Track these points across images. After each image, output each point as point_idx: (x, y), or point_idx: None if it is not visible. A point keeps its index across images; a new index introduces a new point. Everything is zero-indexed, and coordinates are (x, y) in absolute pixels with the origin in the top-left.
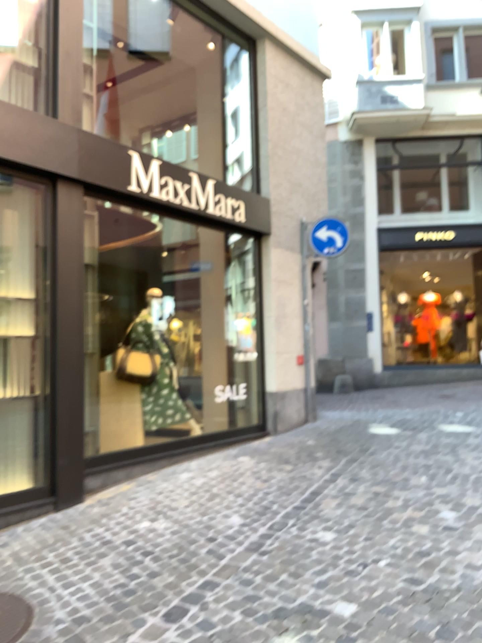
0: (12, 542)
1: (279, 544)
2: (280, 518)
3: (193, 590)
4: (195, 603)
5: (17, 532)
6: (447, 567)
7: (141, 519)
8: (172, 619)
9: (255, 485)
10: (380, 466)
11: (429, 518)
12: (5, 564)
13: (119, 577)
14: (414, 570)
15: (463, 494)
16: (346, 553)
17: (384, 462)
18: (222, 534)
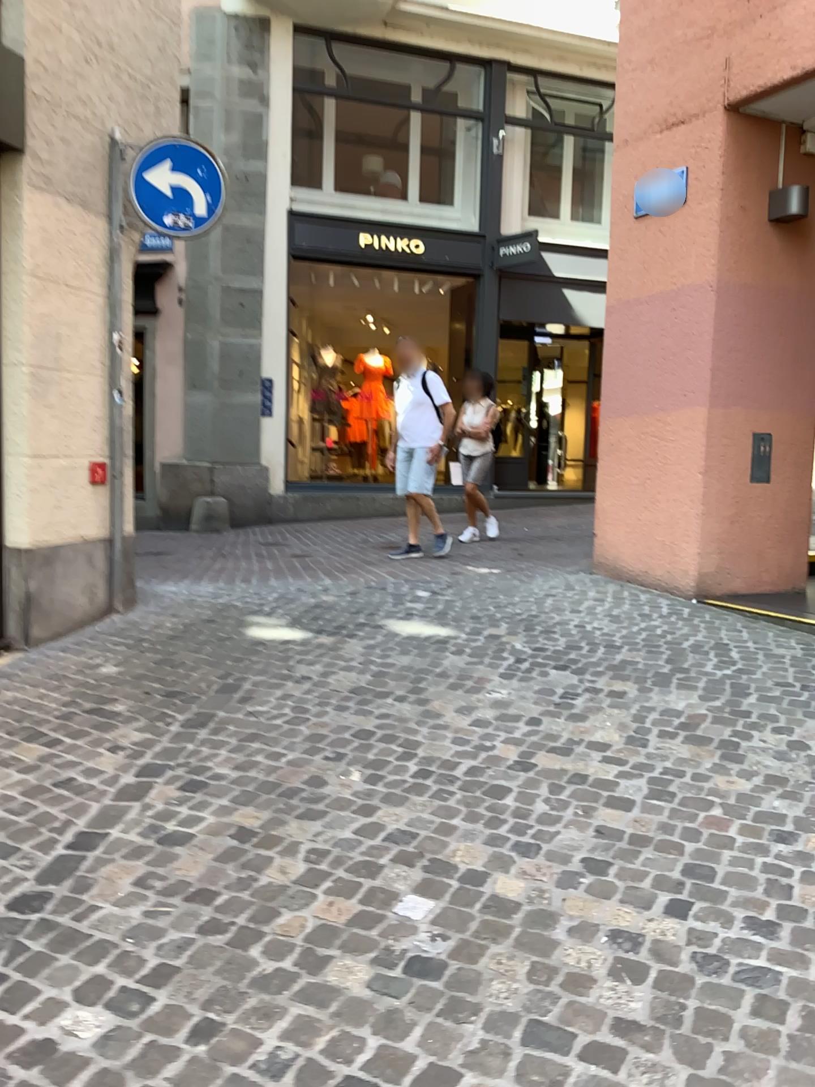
0: None
1: None
2: None
3: None
4: None
5: None
6: None
7: None
8: None
9: None
10: (260, 739)
11: (371, 928)
12: None
13: None
14: None
15: (449, 830)
16: None
17: (270, 727)
18: None
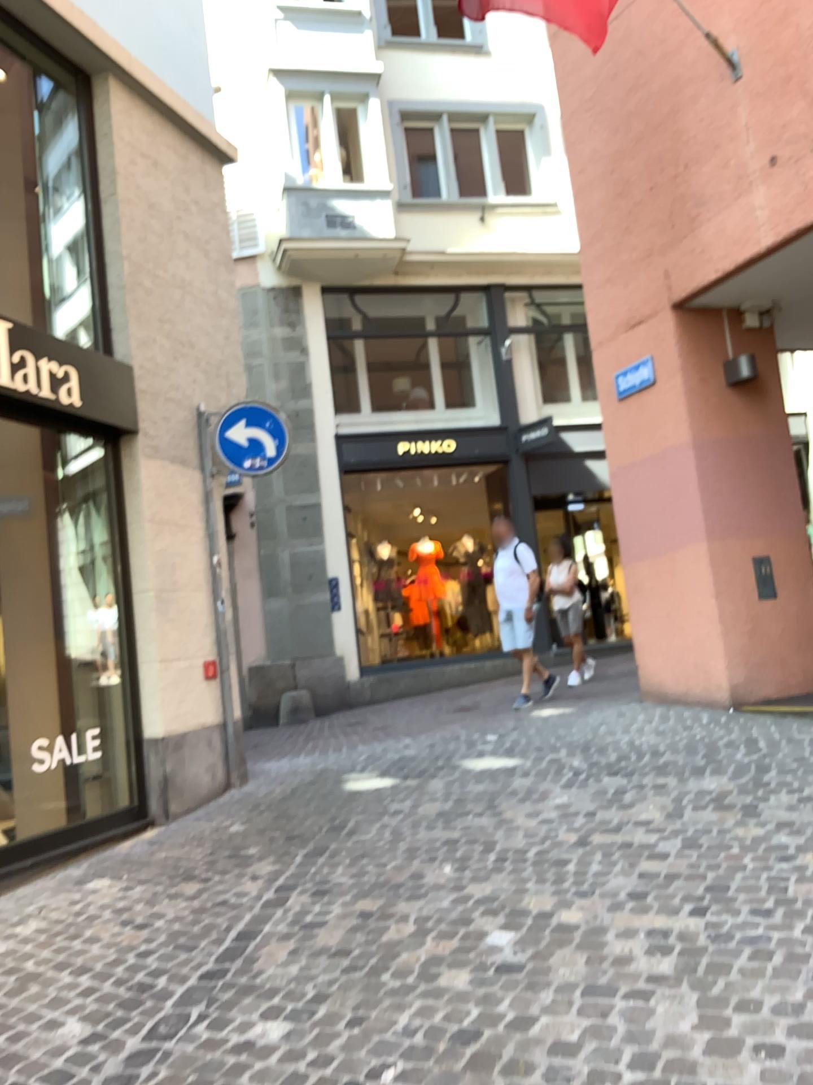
0: None
1: (169, 1074)
2: (171, 1008)
3: None
4: None
5: None
6: (517, 1058)
7: None
8: None
9: (120, 939)
10: (368, 856)
11: (468, 952)
12: None
13: None
14: (454, 1079)
15: (523, 890)
16: (313, 1067)
17: (375, 847)
18: (37, 1077)
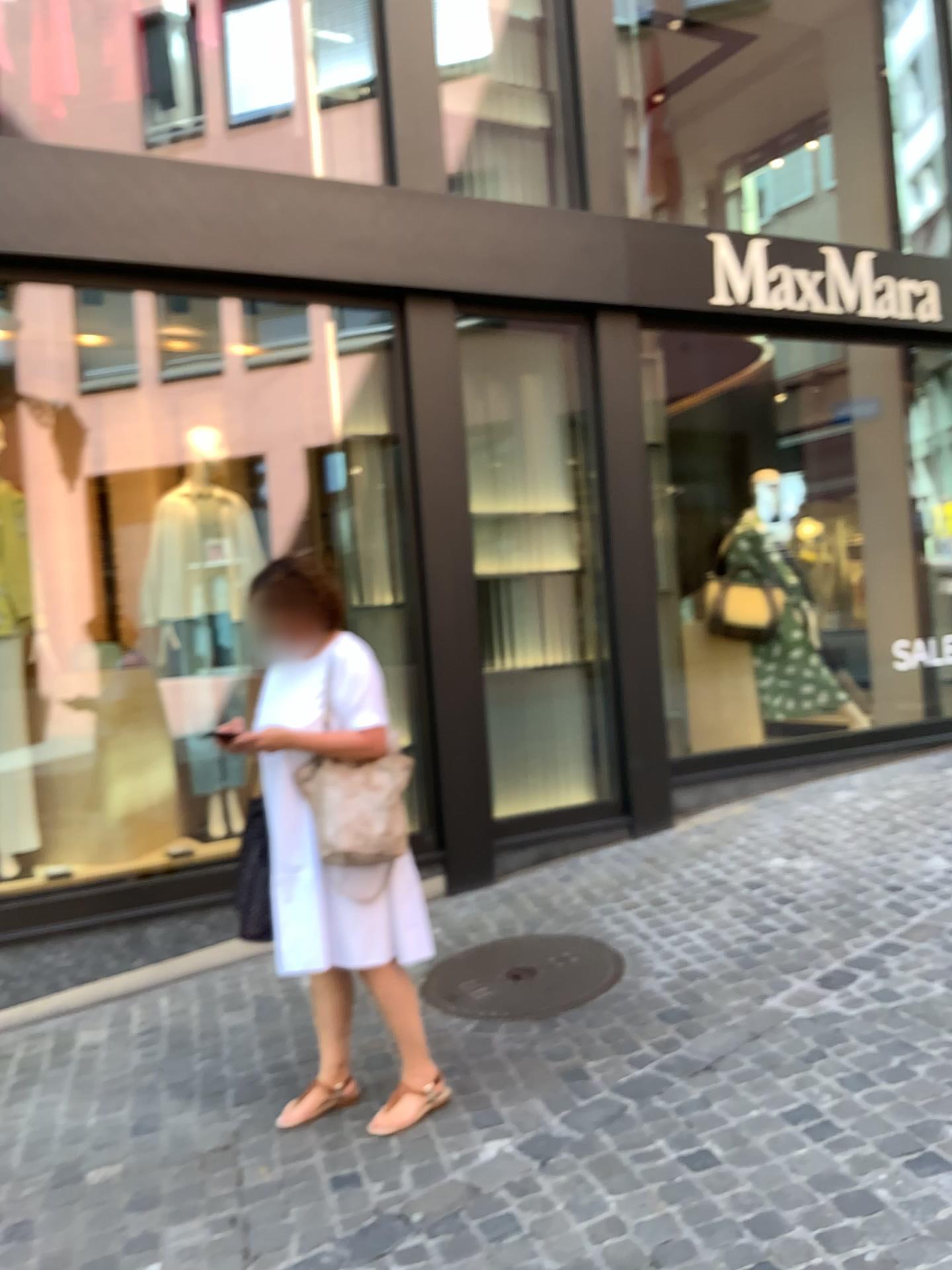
0: (575, 876)
1: None
2: None
3: (861, 949)
4: (864, 965)
5: (579, 863)
6: None
7: (768, 854)
8: (829, 983)
9: None
10: None
11: None
12: (572, 901)
13: (741, 927)
14: None
15: None
16: None
17: None
18: (910, 880)
